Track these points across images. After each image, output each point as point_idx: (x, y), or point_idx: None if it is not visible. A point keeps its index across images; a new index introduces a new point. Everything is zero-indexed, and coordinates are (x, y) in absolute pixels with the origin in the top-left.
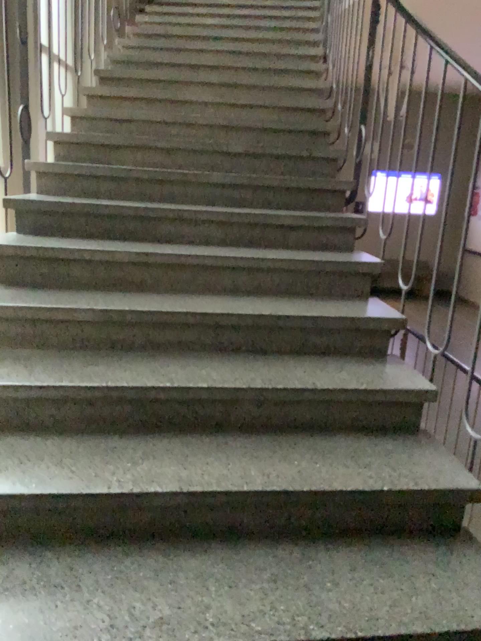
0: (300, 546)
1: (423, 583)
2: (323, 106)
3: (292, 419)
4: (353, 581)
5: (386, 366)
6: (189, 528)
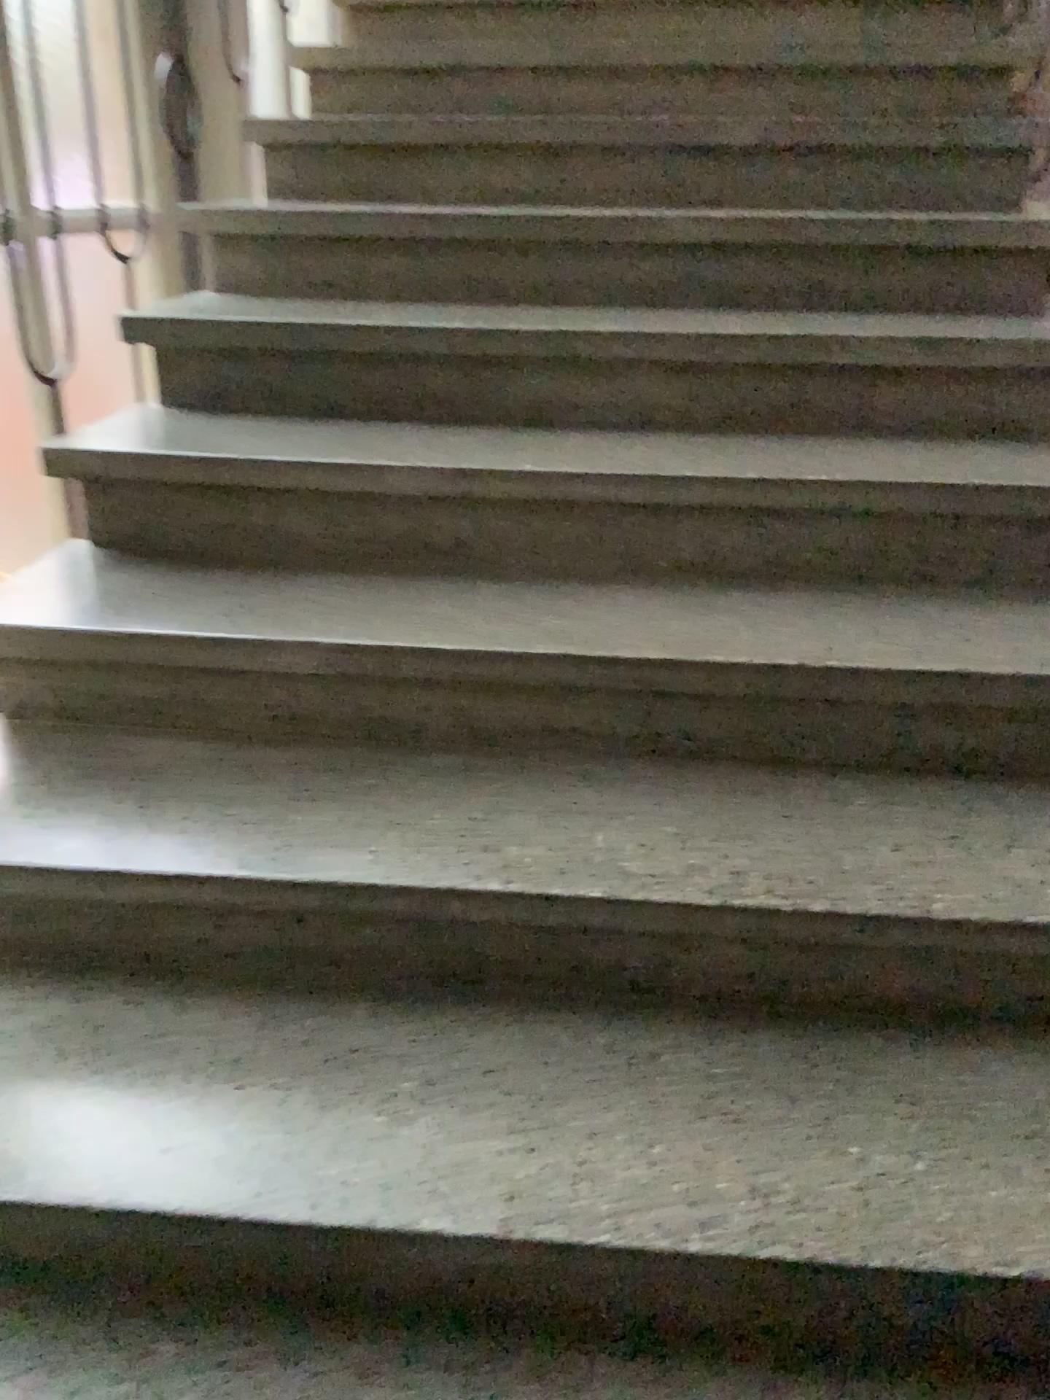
0: None
1: None
2: None
3: (847, 987)
4: None
5: None
6: (533, 1310)
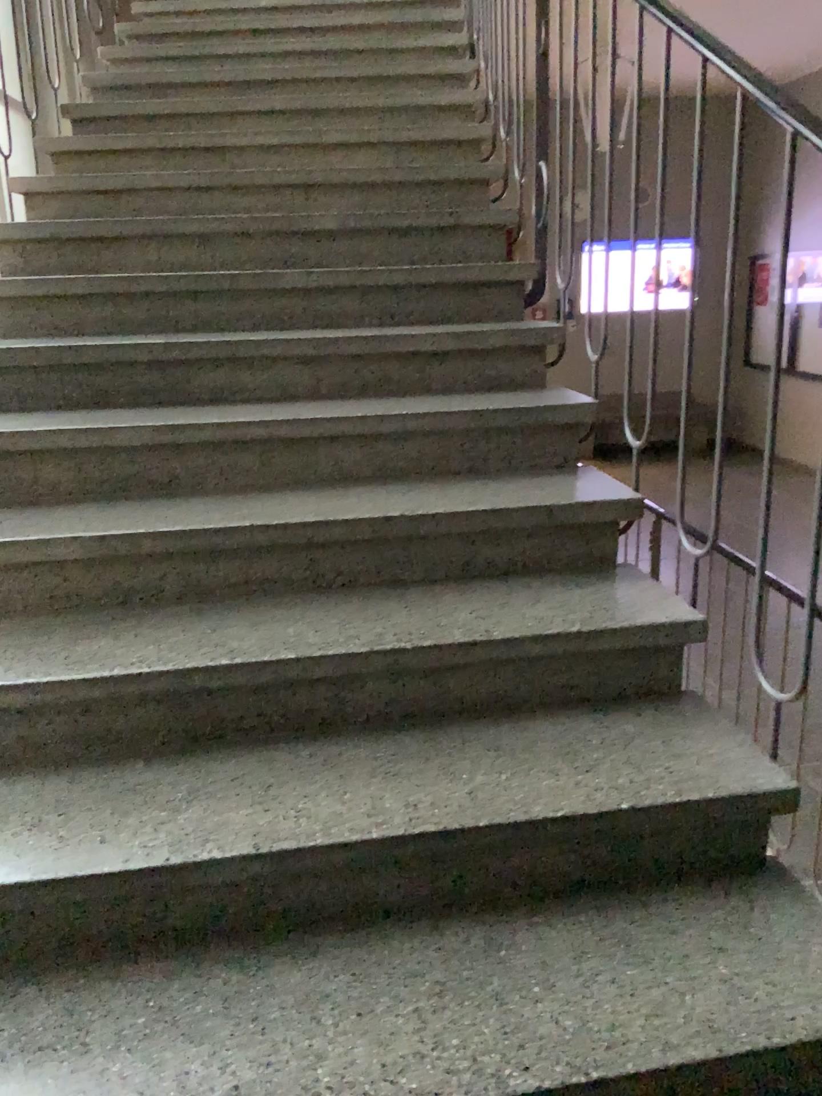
0: (483, 924)
1: (703, 966)
2: (474, 135)
3: (455, 698)
4: (579, 978)
5: (617, 586)
6: (282, 914)
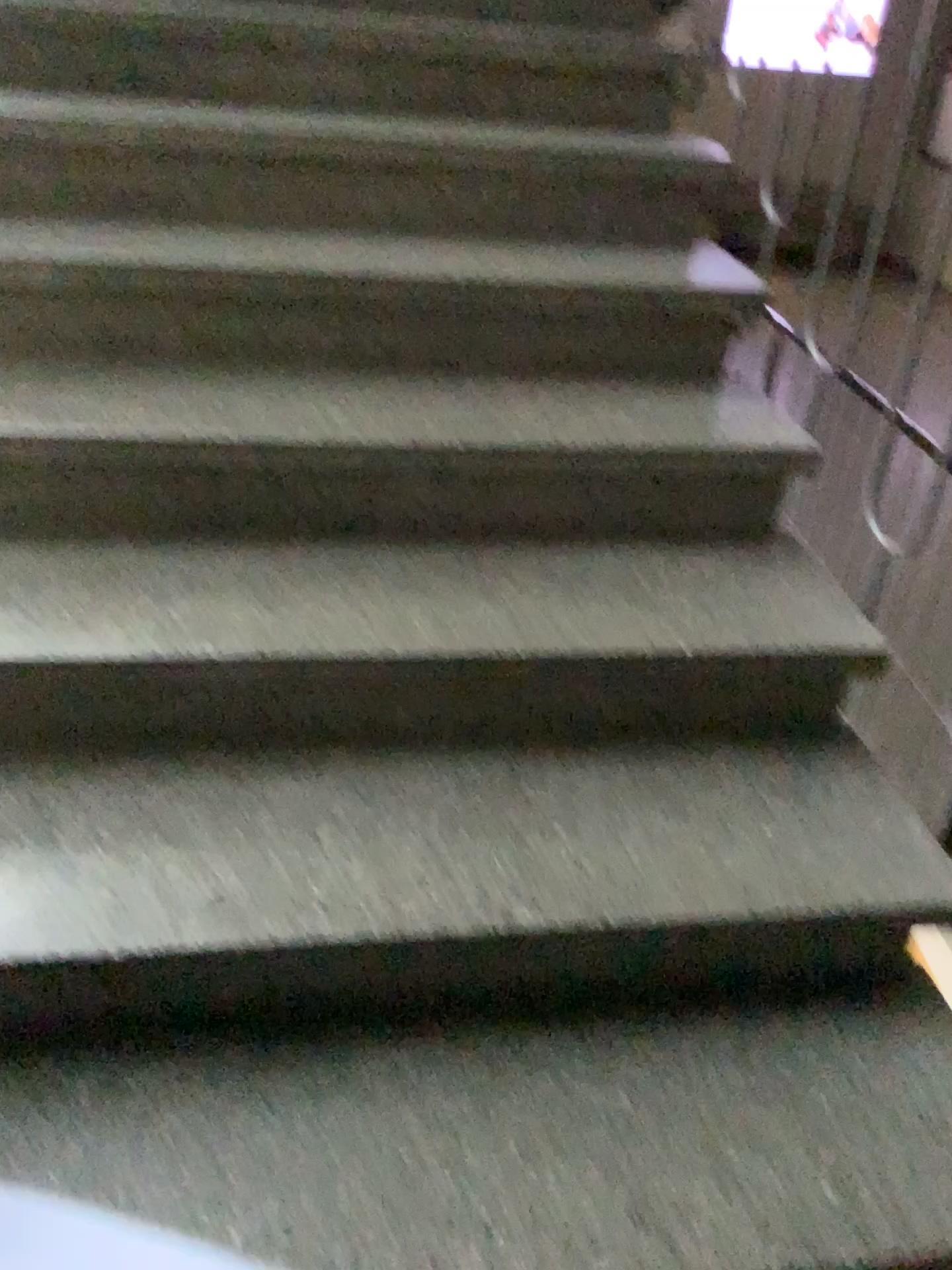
0: (510, 762)
1: (747, 828)
2: None
3: (507, 513)
4: (608, 826)
5: (719, 402)
6: (285, 728)
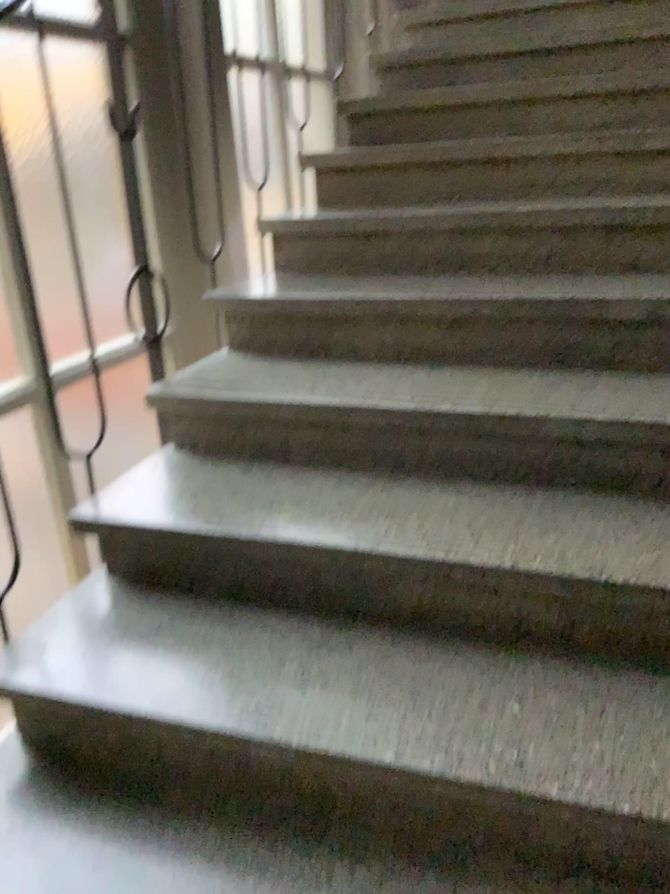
0: None
1: None
2: None
3: None
4: None
5: None
6: None
